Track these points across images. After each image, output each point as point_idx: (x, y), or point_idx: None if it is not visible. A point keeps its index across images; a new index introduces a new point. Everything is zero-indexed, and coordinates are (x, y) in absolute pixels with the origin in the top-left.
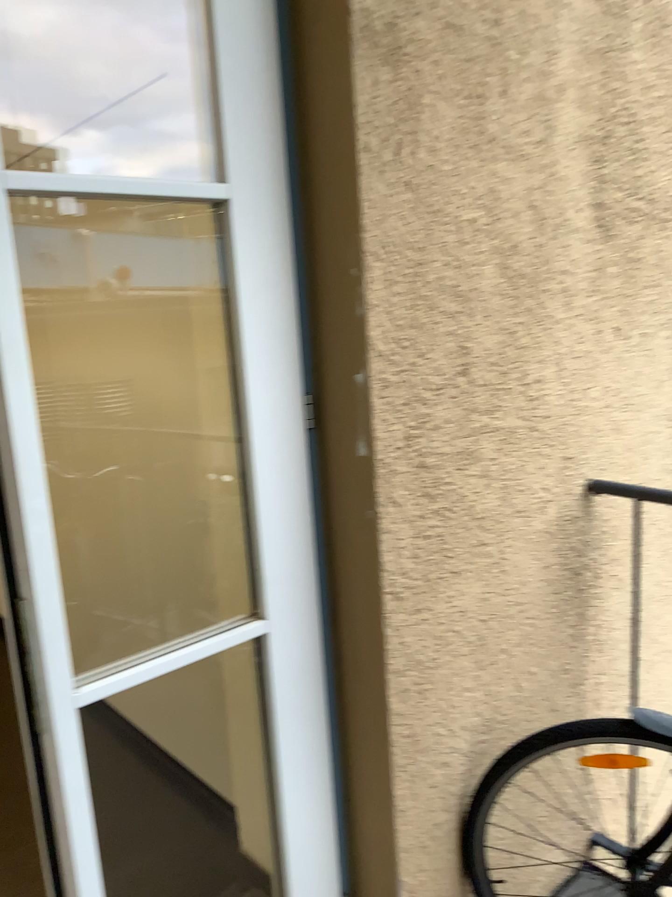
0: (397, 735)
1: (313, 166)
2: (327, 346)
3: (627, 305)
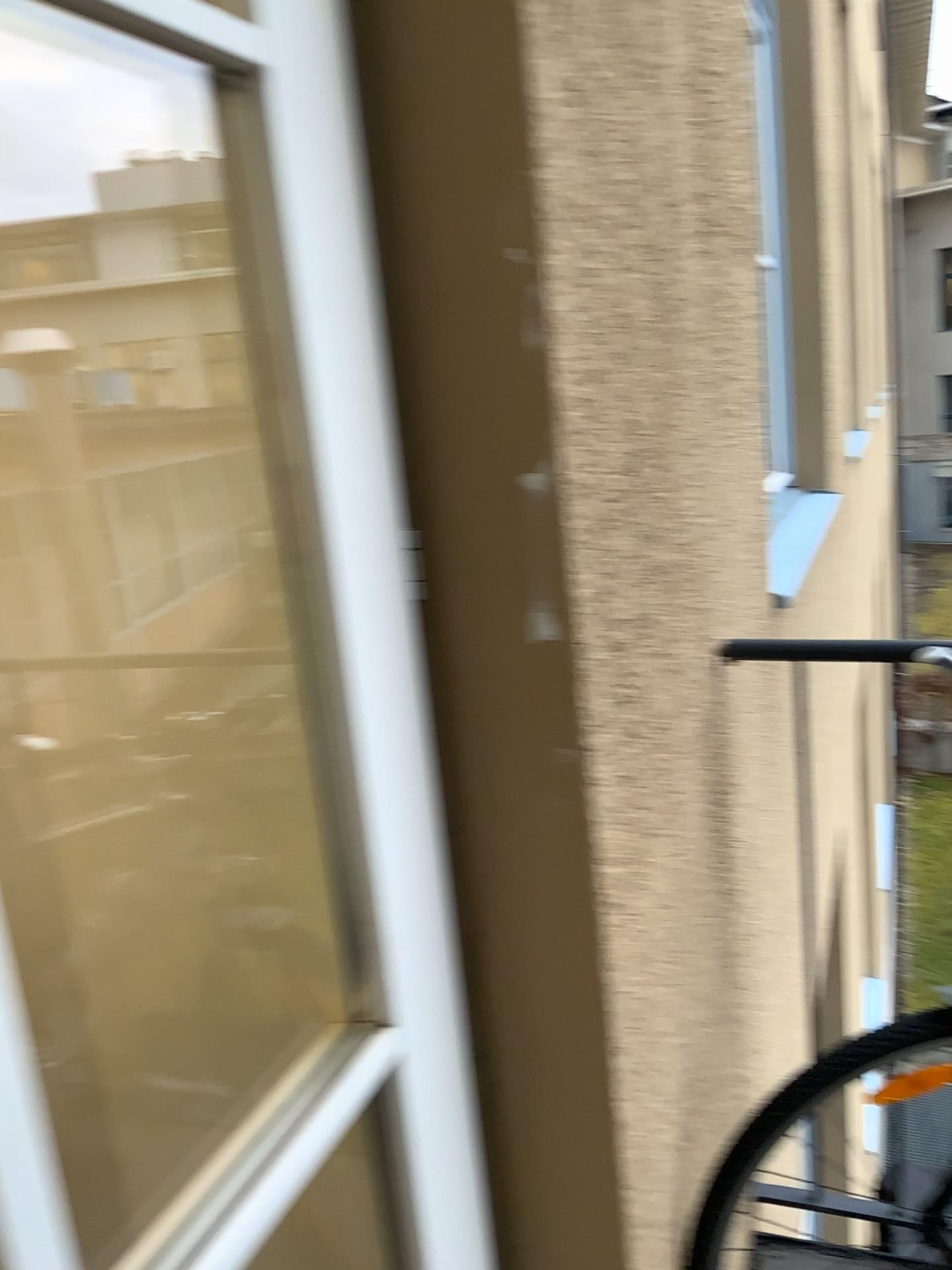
0: (619, 1167)
1: (380, 28)
2: (438, 420)
3: (711, 365)
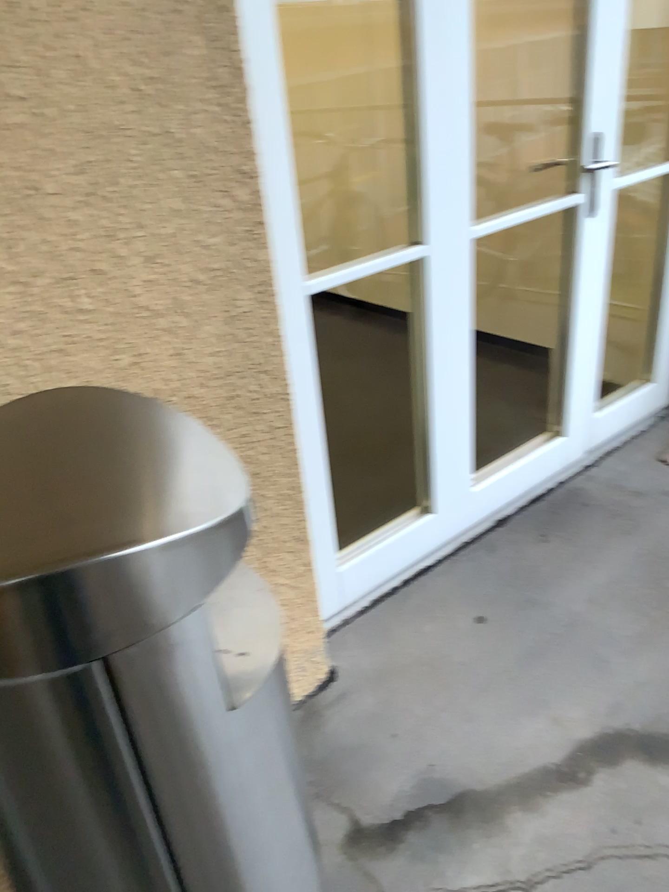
0: None
1: None
2: None
3: None
